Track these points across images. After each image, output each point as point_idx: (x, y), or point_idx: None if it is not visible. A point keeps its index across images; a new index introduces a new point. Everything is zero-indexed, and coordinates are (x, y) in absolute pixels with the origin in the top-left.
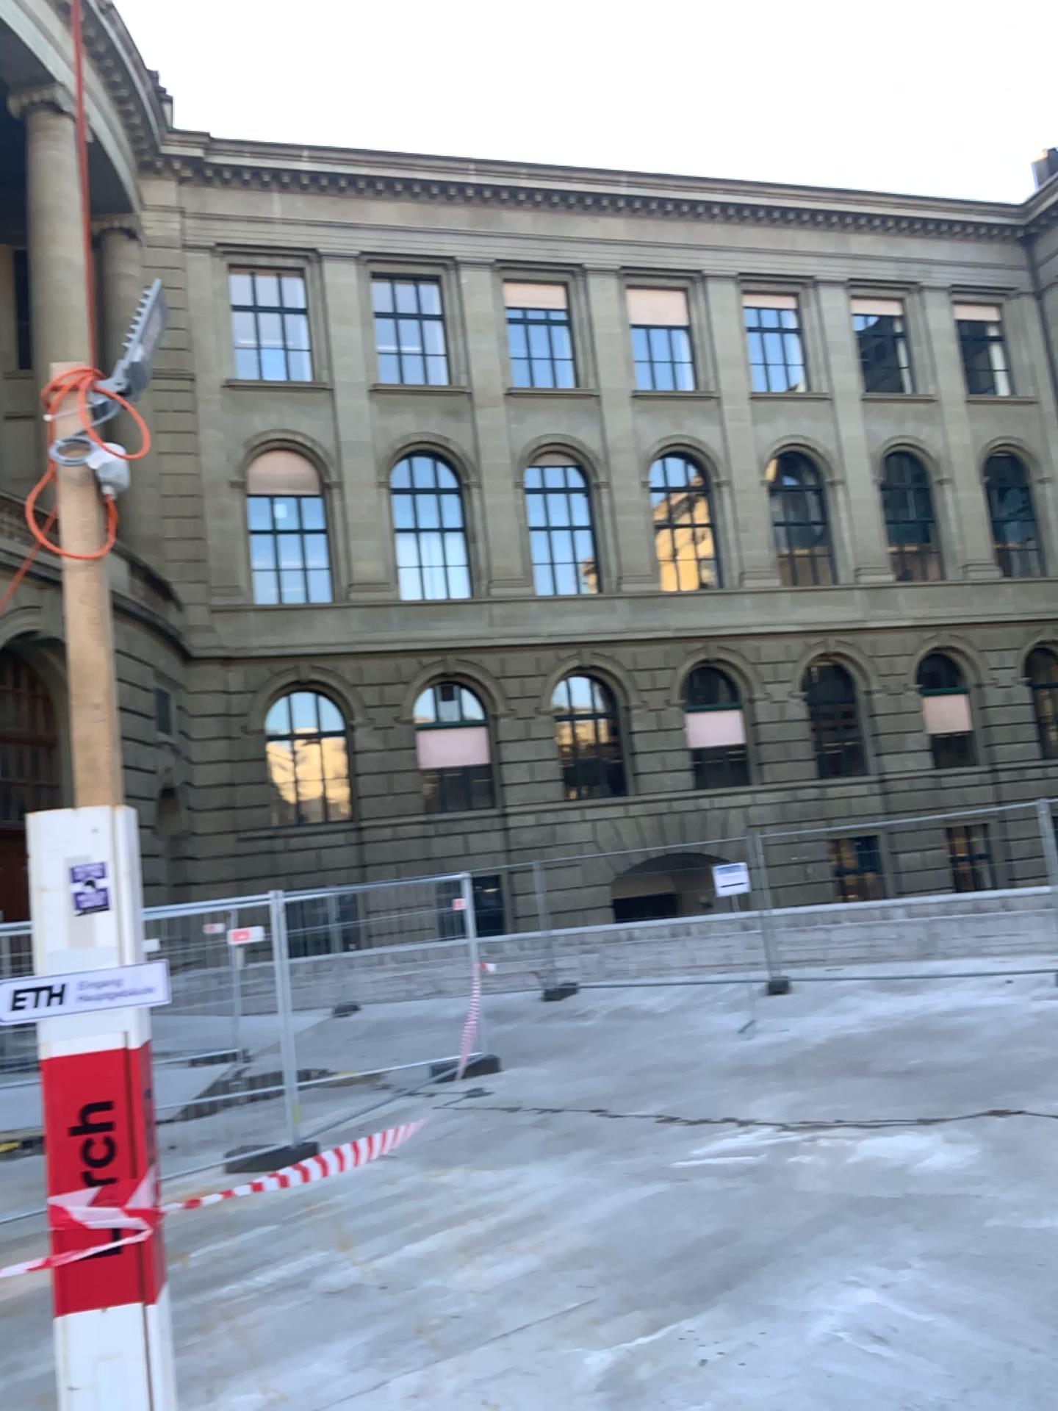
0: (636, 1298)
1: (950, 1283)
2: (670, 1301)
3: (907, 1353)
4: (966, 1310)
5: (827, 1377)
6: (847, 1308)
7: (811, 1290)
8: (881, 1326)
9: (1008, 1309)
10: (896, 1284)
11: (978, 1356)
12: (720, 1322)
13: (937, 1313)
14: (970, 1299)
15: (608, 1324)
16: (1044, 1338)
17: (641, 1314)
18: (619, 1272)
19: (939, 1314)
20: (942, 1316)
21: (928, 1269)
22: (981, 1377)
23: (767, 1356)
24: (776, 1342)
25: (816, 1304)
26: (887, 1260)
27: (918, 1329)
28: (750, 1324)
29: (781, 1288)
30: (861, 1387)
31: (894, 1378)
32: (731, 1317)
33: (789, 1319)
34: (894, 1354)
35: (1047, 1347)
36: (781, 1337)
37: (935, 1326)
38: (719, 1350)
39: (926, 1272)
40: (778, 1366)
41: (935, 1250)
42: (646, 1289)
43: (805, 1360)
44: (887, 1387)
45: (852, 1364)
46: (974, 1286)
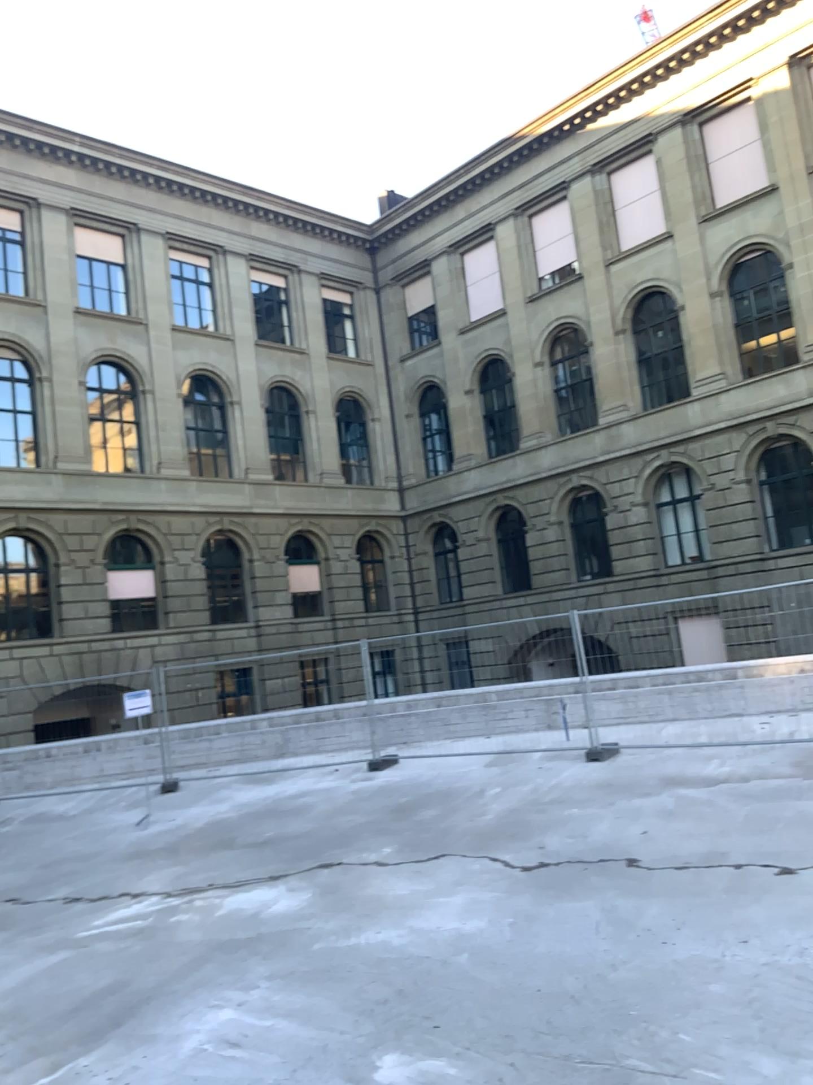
0: (41, 1049)
1: (290, 993)
2: (72, 1046)
3: (257, 1051)
4: (300, 1011)
5: (197, 1081)
6: (214, 1026)
7: (187, 1017)
8: (239, 1034)
9: (329, 1005)
10: (251, 1001)
11: (308, 1043)
12: (114, 1055)
13: (280, 1017)
14: (304, 1002)
15: (16, 1076)
16: (352, 1021)
17: (46, 1062)
18: (28, 1030)
19: (282, 1017)
20: (284, 1018)
21: (275, 985)
22: (309, 1057)
23: (151, 1074)
24: (158, 1062)
25: (190, 1027)
26: (246, 984)
27: (266, 1032)
28: (138, 1053)
29: (164, 1020)
30: (223, 1083)
31: (247, 1071)
32: (123, 1049)
33: (169, 1042)
34: (247, 1054)
35: (354, 1027)
36: (162, 1057)
37: (278, 1027)
38: (112, 1078)
39: (273, 988)
40: (159, 1081)
41: (280, 971)
42: (51, 1040)
43: (181, 1072)
44: (242, 1079)
45: (217, 1068)
46: (306, 993)
